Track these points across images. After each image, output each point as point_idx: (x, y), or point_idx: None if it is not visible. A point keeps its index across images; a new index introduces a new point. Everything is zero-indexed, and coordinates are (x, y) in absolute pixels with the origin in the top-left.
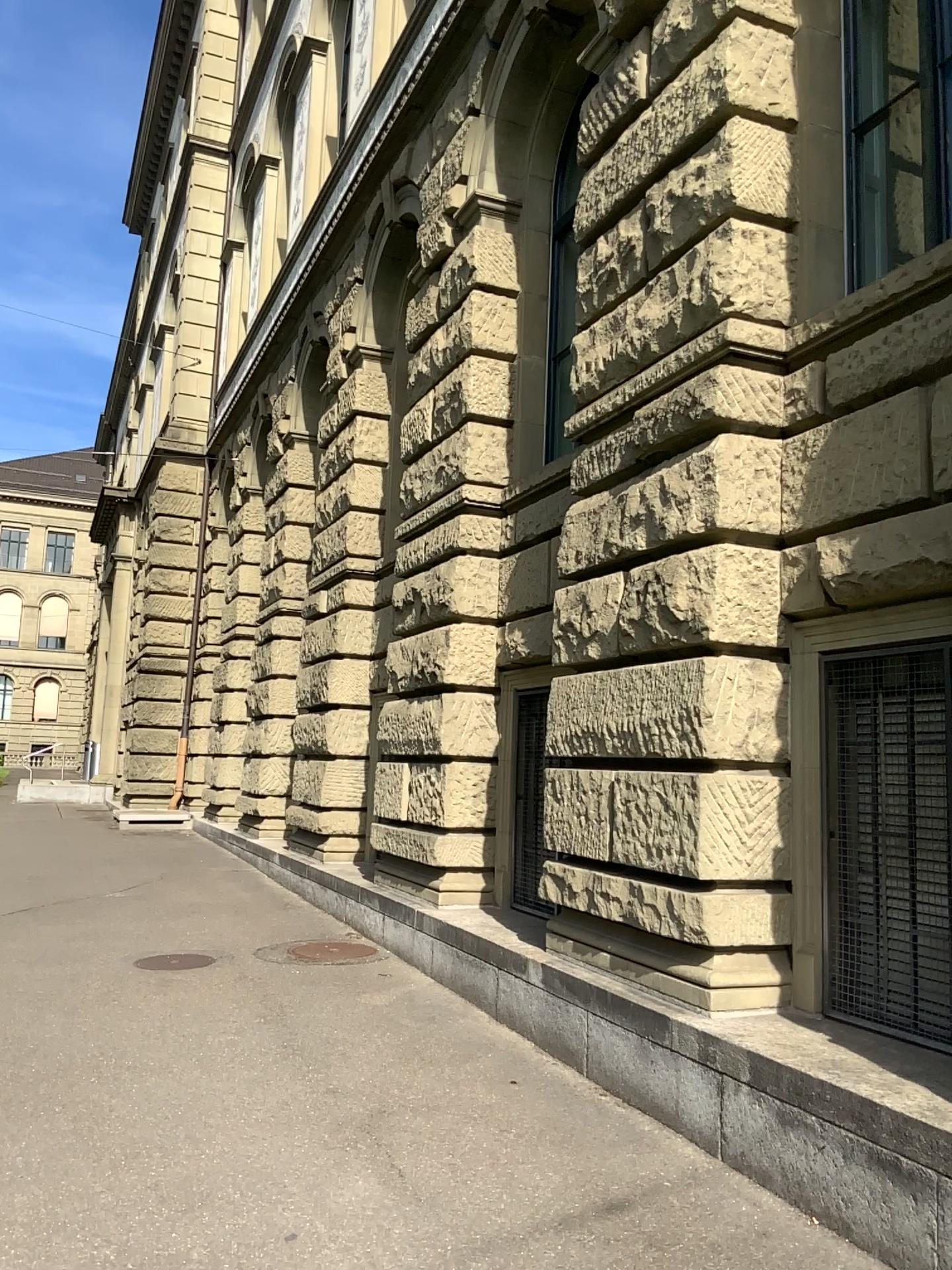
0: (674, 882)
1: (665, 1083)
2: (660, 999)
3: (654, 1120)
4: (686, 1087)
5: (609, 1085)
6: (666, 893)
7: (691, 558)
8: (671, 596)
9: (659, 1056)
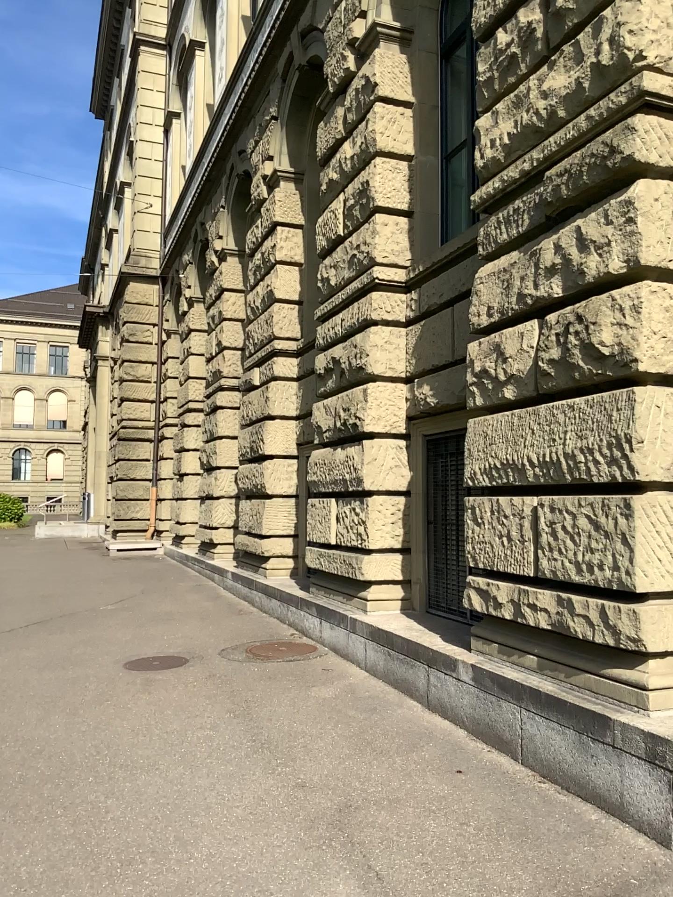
0: (602, 593)
1: (610, 777)
2: (597, 699)
3: (601, 811)
4: (634, 783)
5: (551, 776)
6: (595, 603)
7: (612, 298)
8: (593, 334)
9: (602, 752)
